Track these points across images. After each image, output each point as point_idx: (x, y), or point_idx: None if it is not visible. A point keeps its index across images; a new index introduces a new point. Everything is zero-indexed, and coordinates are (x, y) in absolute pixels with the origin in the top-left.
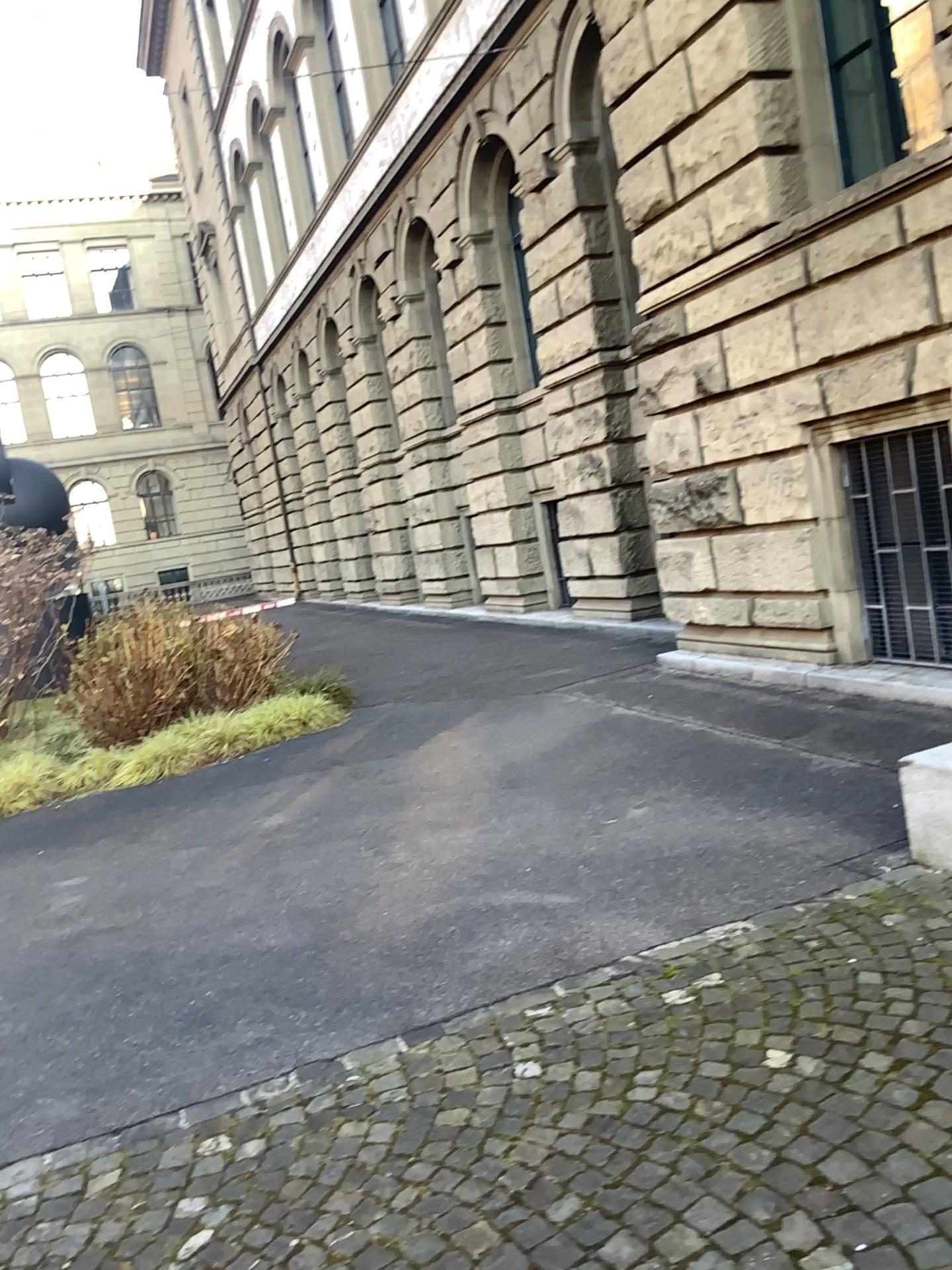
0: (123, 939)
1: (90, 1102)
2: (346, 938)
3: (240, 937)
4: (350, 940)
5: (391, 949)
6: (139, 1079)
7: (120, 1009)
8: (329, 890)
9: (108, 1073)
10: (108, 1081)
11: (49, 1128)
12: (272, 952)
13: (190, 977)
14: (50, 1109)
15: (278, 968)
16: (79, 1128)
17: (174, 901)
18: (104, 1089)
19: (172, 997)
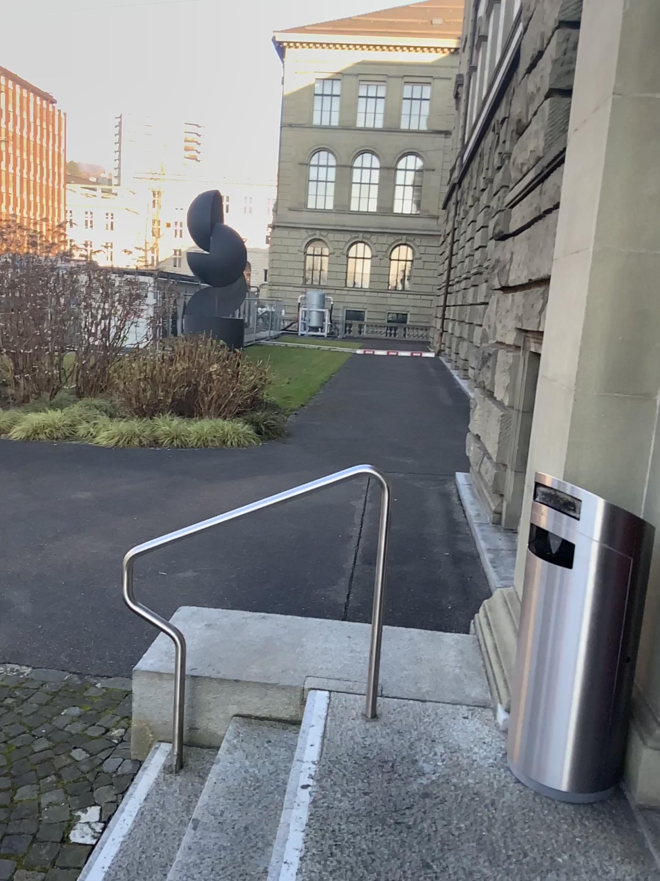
0: None
1: None
2: None
3: None
4: None
5: None
6: None
7: None
8: None
9: None
10: None
11: None
12: None
13: None
14: None
15: None
16: None
17: None
18: None
19: None
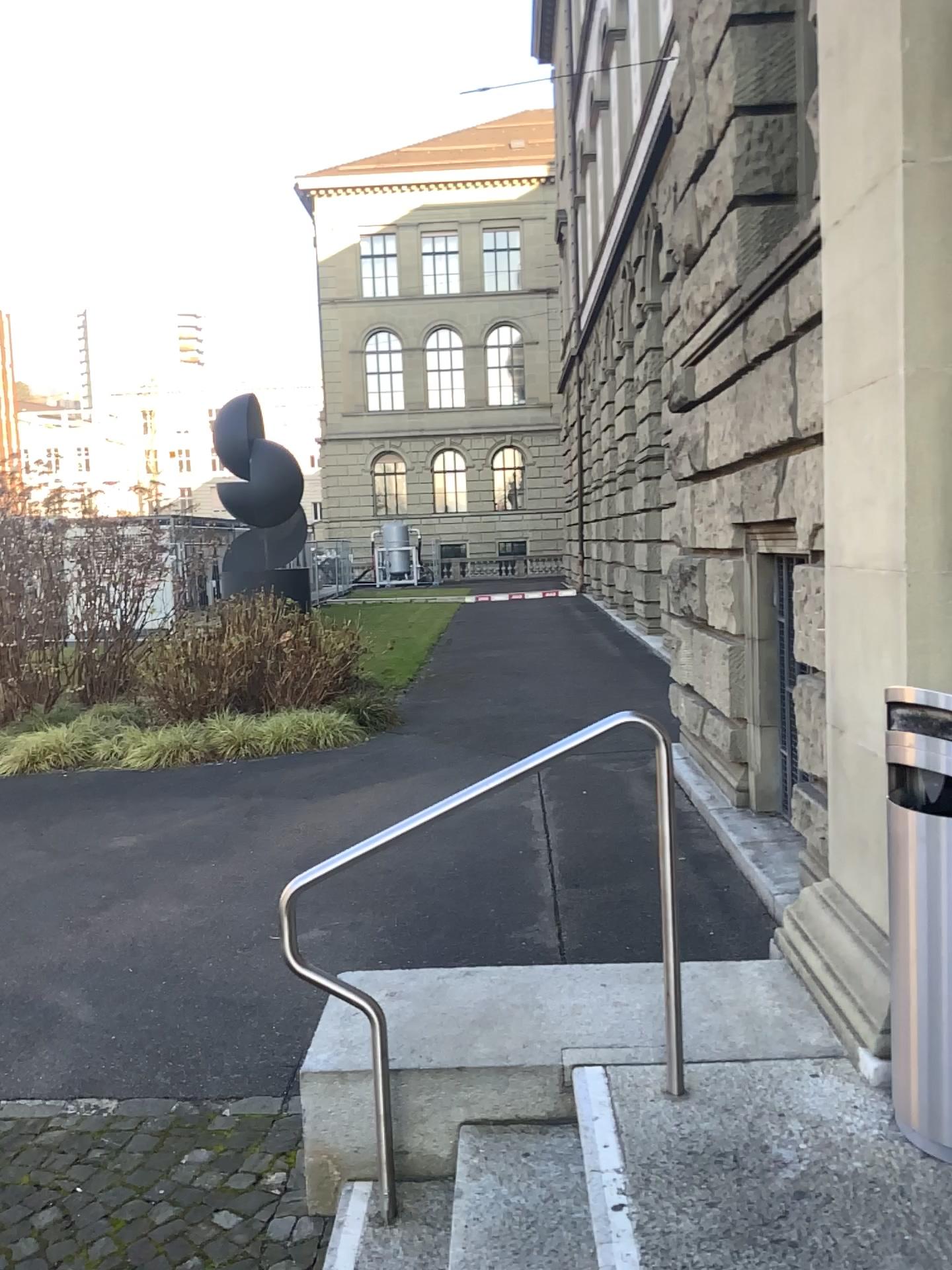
0: None
1: None
2: None
3: None
4: None
5: None
6: None
7: None
8: None
9: None
10: None
11: None
12: None
13: None
14: None
15: None
16: None
17: None
18: None
19: None
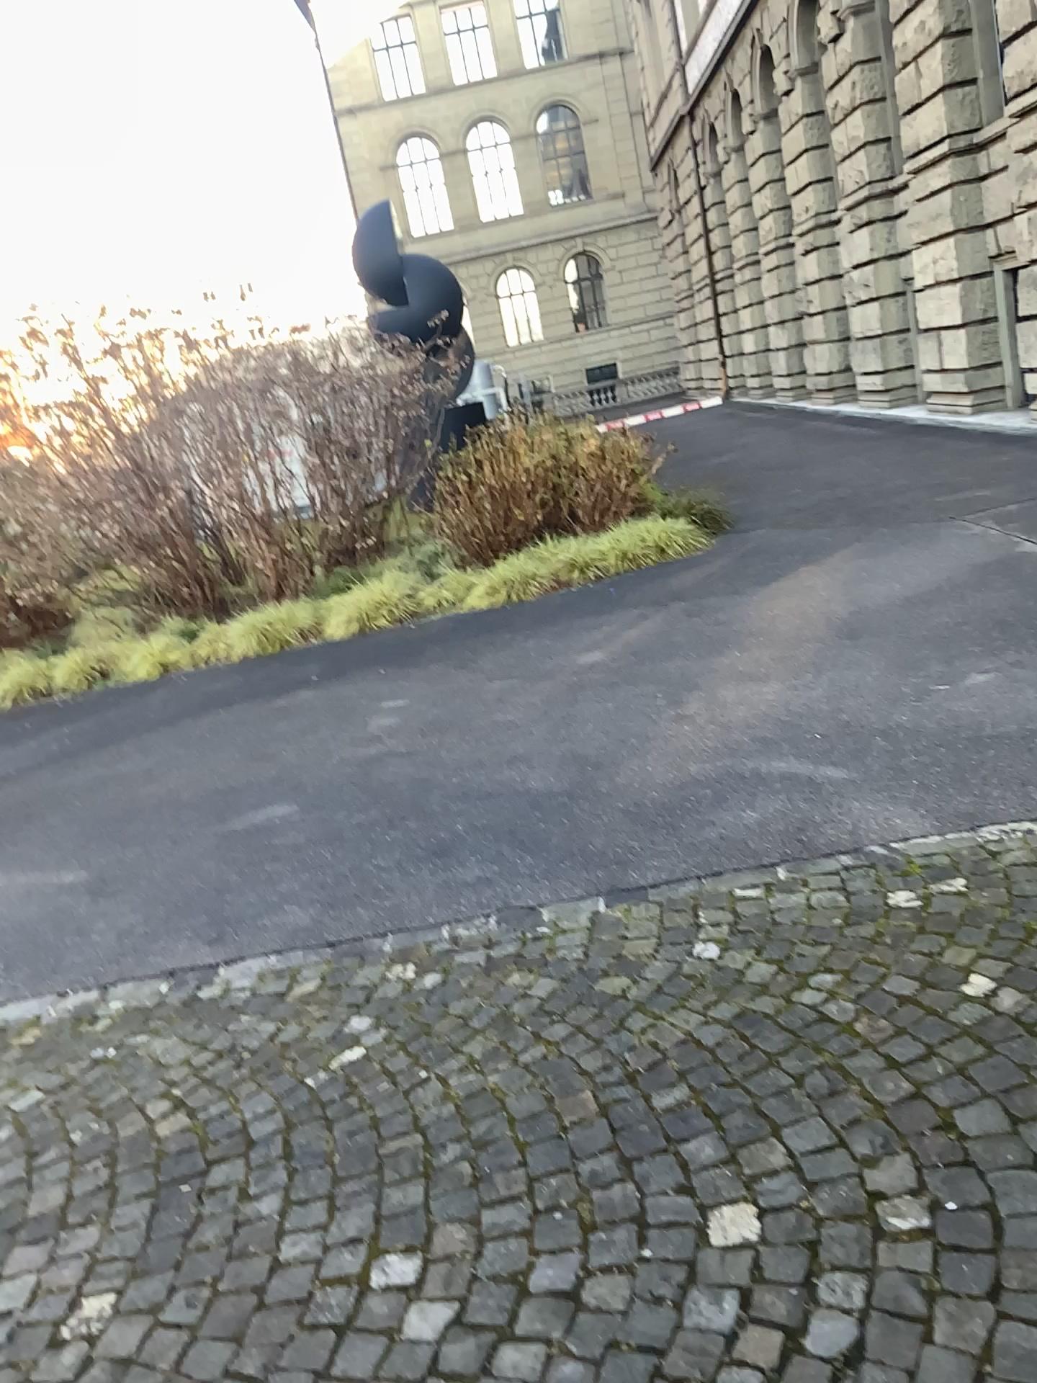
0: (406, 765)
1: (322, 914)
2: (600, 788)
3: (506, 775)
4: (604, 790)
5: (637, 805)
6: (367, 900)
7: (379, 832)
8: (607, 736)
9: (346, 890)
10: (342, 898)
11: (284, 932)
12: (526, 795)
13: (447, 809)
14: (291, 915)
15: (525, 811)
16: (305, 936)
17: (463, 732)
18: (338, 905)
19: (424, 827)
